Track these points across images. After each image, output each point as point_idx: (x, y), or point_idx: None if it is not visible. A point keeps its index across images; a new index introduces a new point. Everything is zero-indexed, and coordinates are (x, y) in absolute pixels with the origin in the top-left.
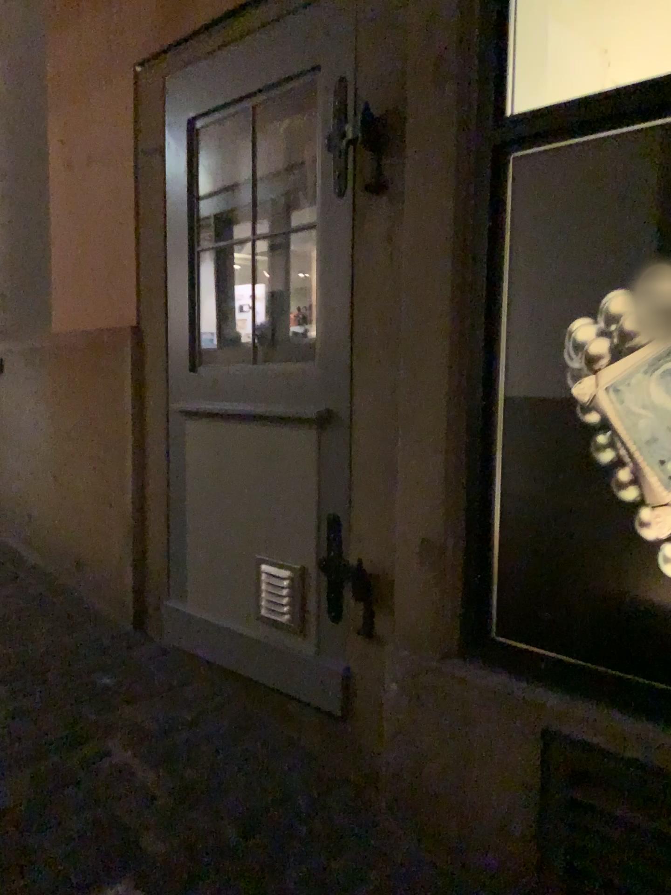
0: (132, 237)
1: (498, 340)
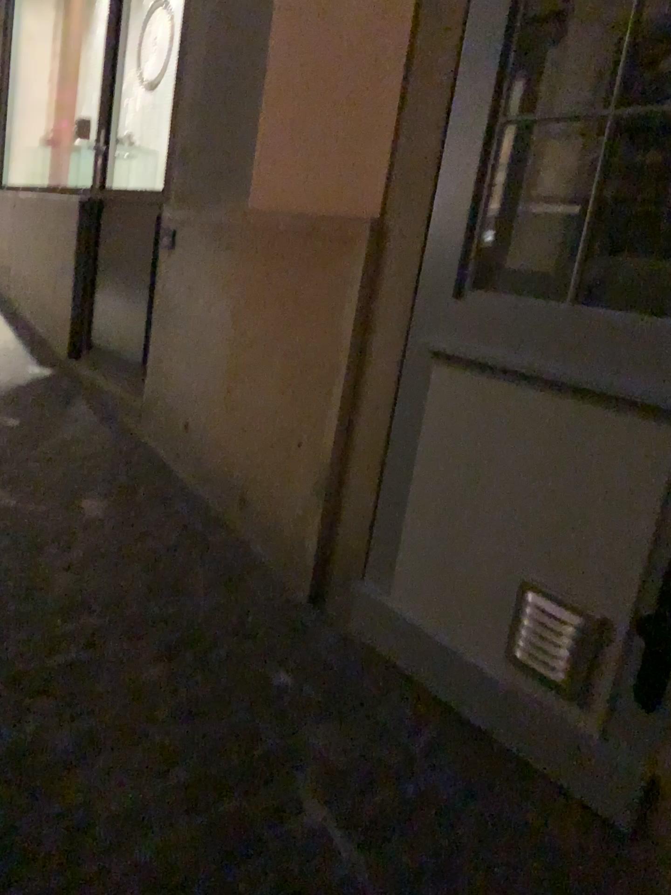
0: (397, 95)
1: None
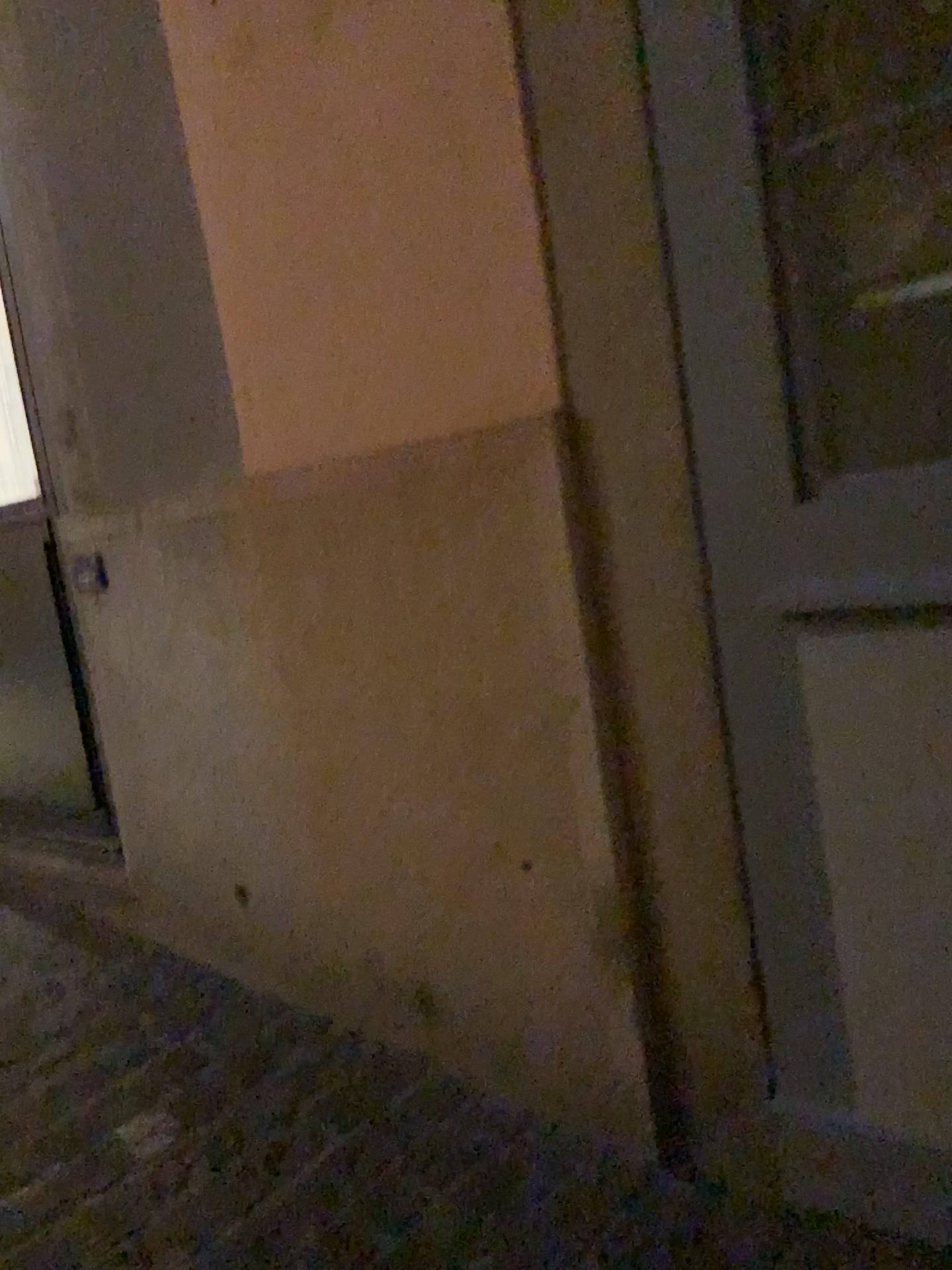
0: (531, 180)
1: None
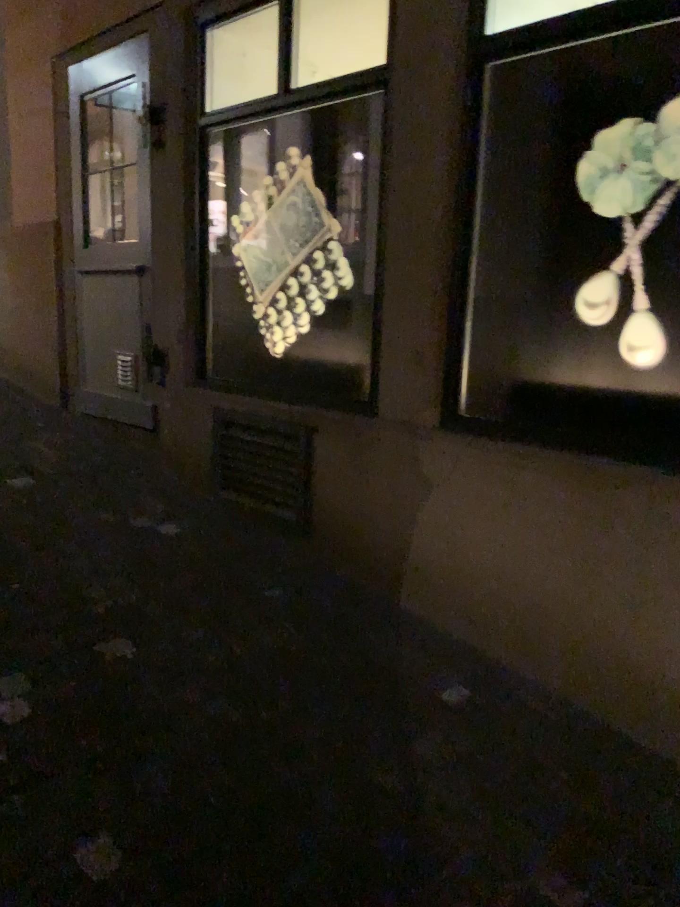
0: (55, 167)
1: (206, 226)
